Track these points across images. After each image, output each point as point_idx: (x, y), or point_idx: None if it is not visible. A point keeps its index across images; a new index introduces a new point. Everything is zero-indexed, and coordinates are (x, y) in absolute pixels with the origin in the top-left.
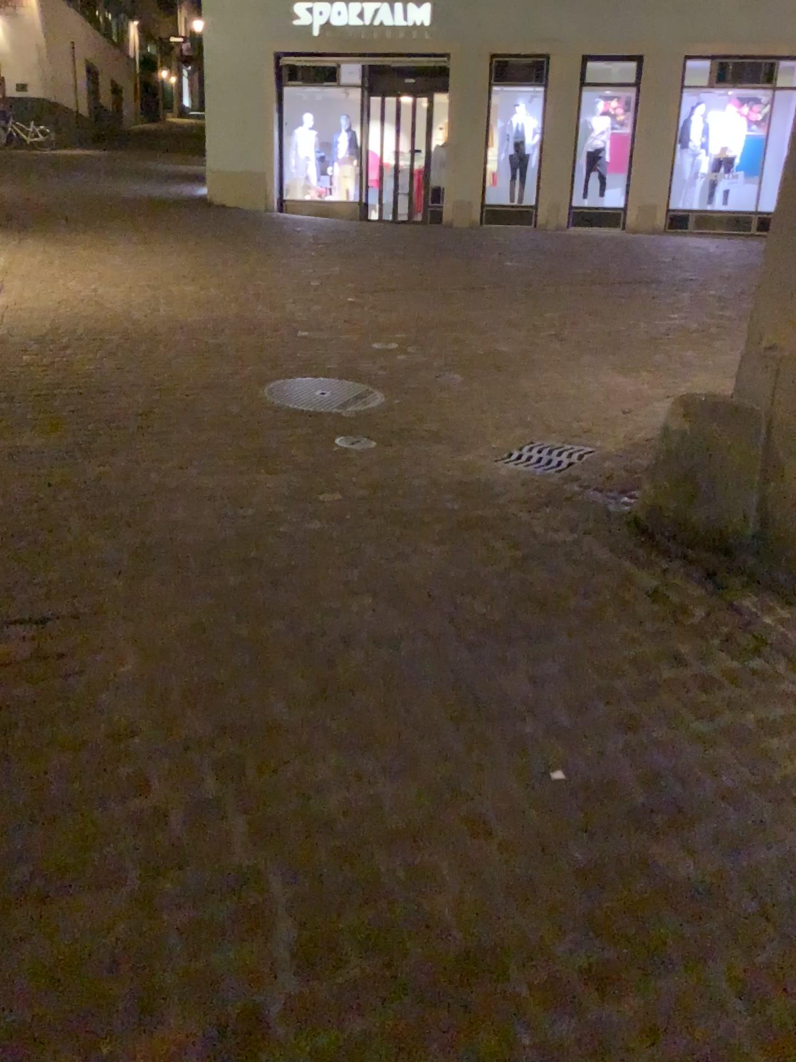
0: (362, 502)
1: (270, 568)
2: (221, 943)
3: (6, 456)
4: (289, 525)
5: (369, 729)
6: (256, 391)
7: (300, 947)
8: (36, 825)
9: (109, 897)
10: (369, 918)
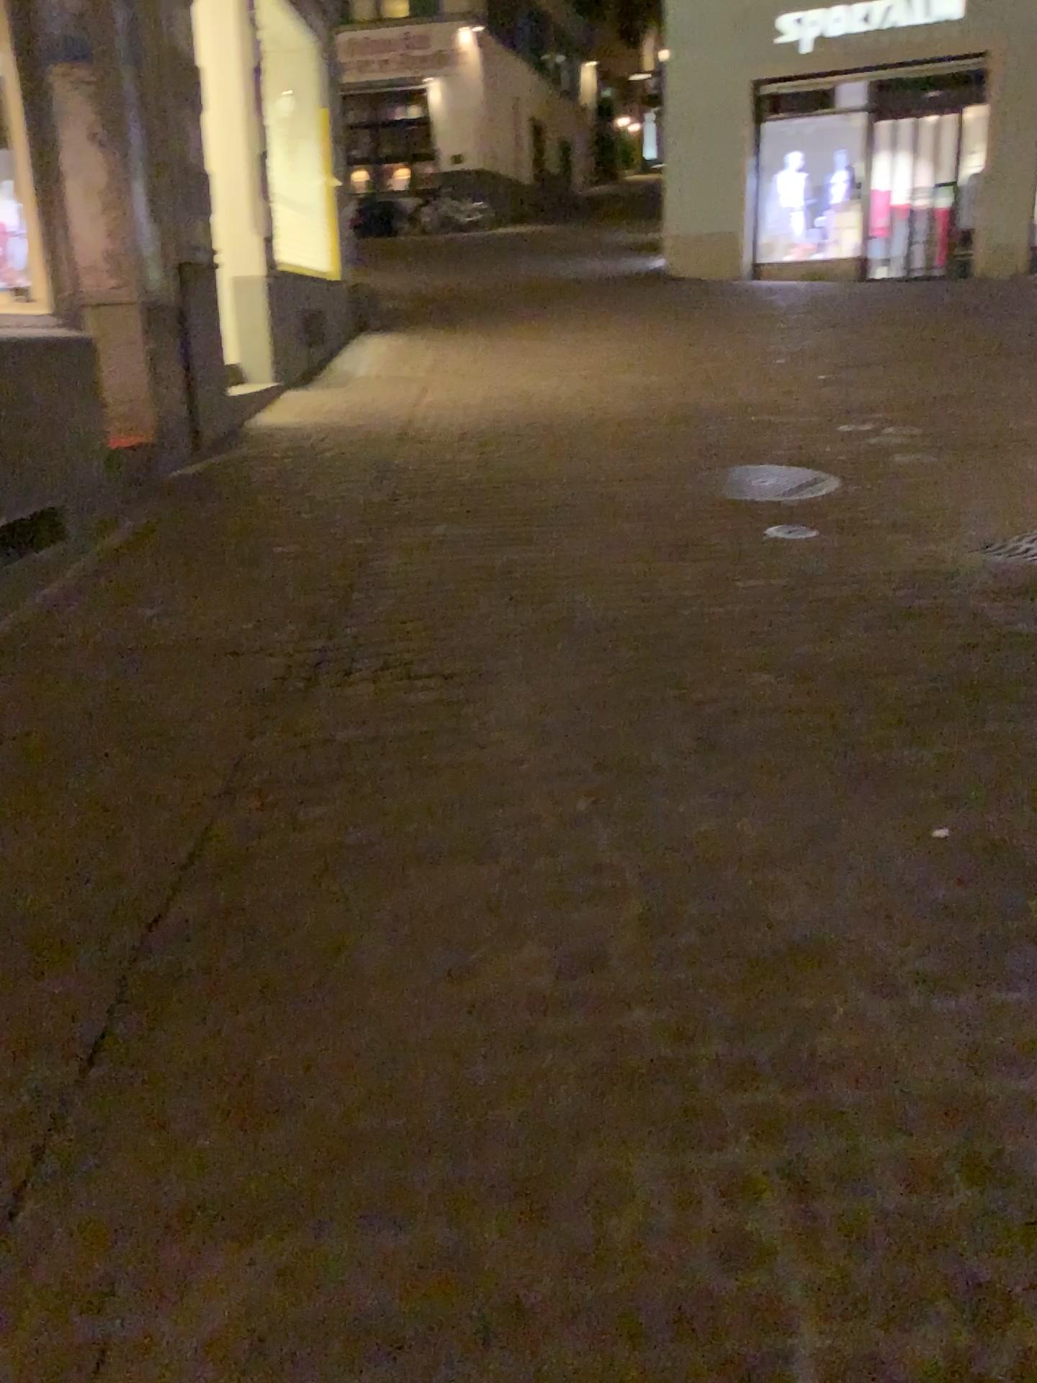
0: (783, 589)
1: (670, 645)
2: (578, 909)
3: (423, 544)
4: (698, 609)
5: (746, 781)
6: (685, 482)
7: (646, 920)
8: (435, 819)
9: (490, 869)
10: (713, 910)
